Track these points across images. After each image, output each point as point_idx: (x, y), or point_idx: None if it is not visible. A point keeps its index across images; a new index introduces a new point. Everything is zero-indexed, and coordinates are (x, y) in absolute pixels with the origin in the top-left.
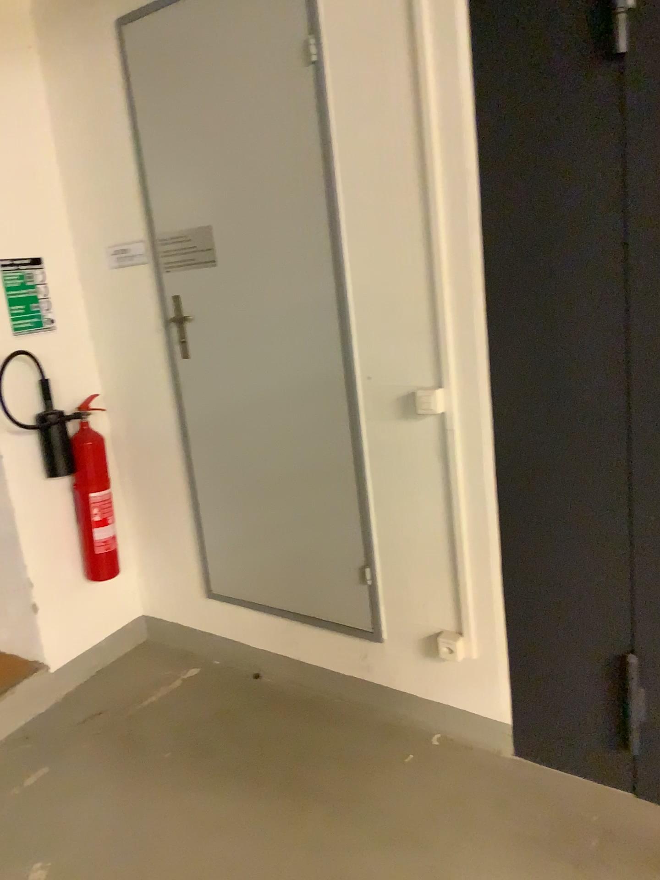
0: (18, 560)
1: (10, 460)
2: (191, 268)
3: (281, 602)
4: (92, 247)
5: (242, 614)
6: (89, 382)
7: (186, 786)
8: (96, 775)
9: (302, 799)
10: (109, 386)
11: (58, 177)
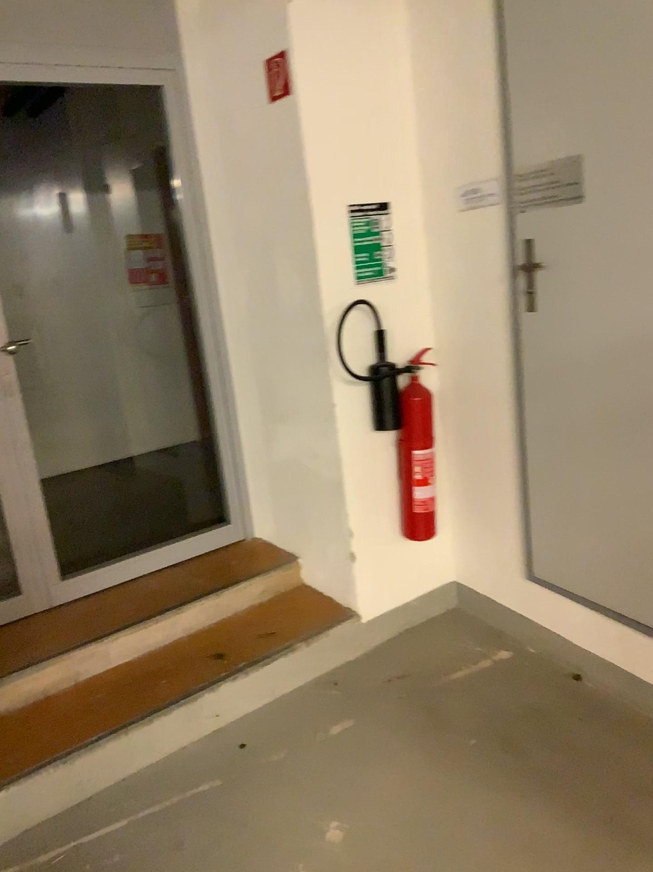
0: (341, 508)
1: (342, 409)
2: (550, 208)
3: (618, 602)
4: (440, 189)
5: (567, 604)
6: (424, 334)
7: (491, 783)
8: (399, 743)
9: (629, 845)
10: (444, 339)
11: (412, 114)
